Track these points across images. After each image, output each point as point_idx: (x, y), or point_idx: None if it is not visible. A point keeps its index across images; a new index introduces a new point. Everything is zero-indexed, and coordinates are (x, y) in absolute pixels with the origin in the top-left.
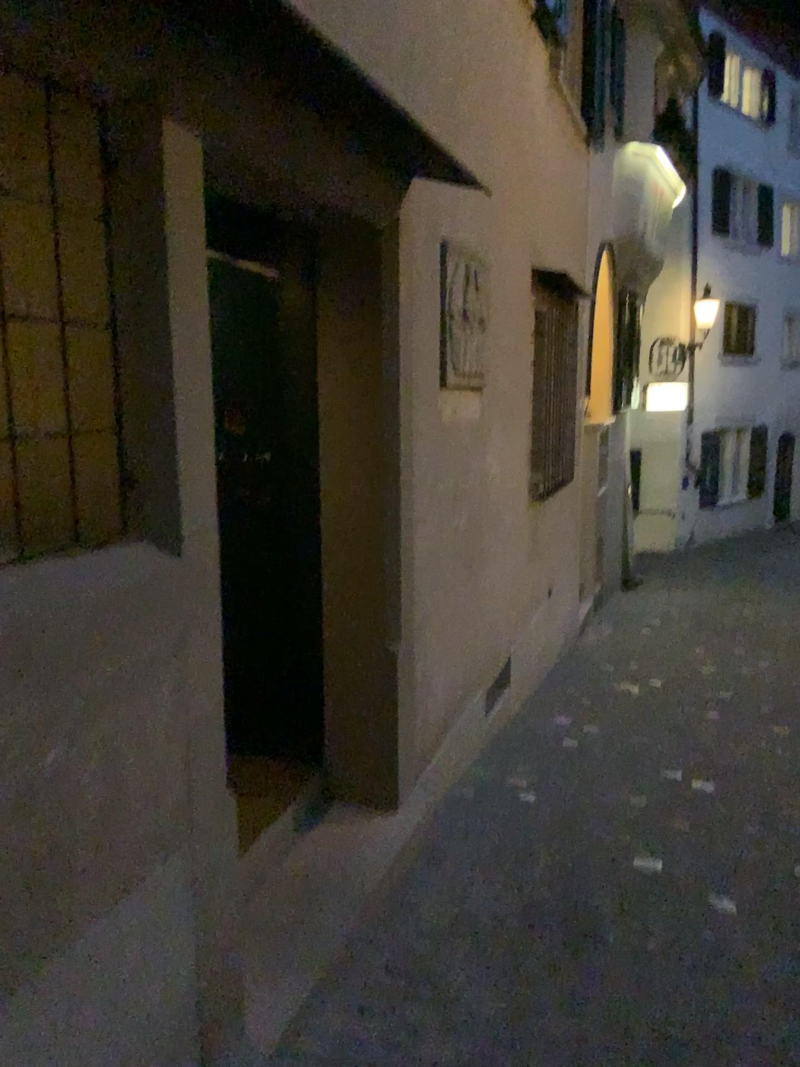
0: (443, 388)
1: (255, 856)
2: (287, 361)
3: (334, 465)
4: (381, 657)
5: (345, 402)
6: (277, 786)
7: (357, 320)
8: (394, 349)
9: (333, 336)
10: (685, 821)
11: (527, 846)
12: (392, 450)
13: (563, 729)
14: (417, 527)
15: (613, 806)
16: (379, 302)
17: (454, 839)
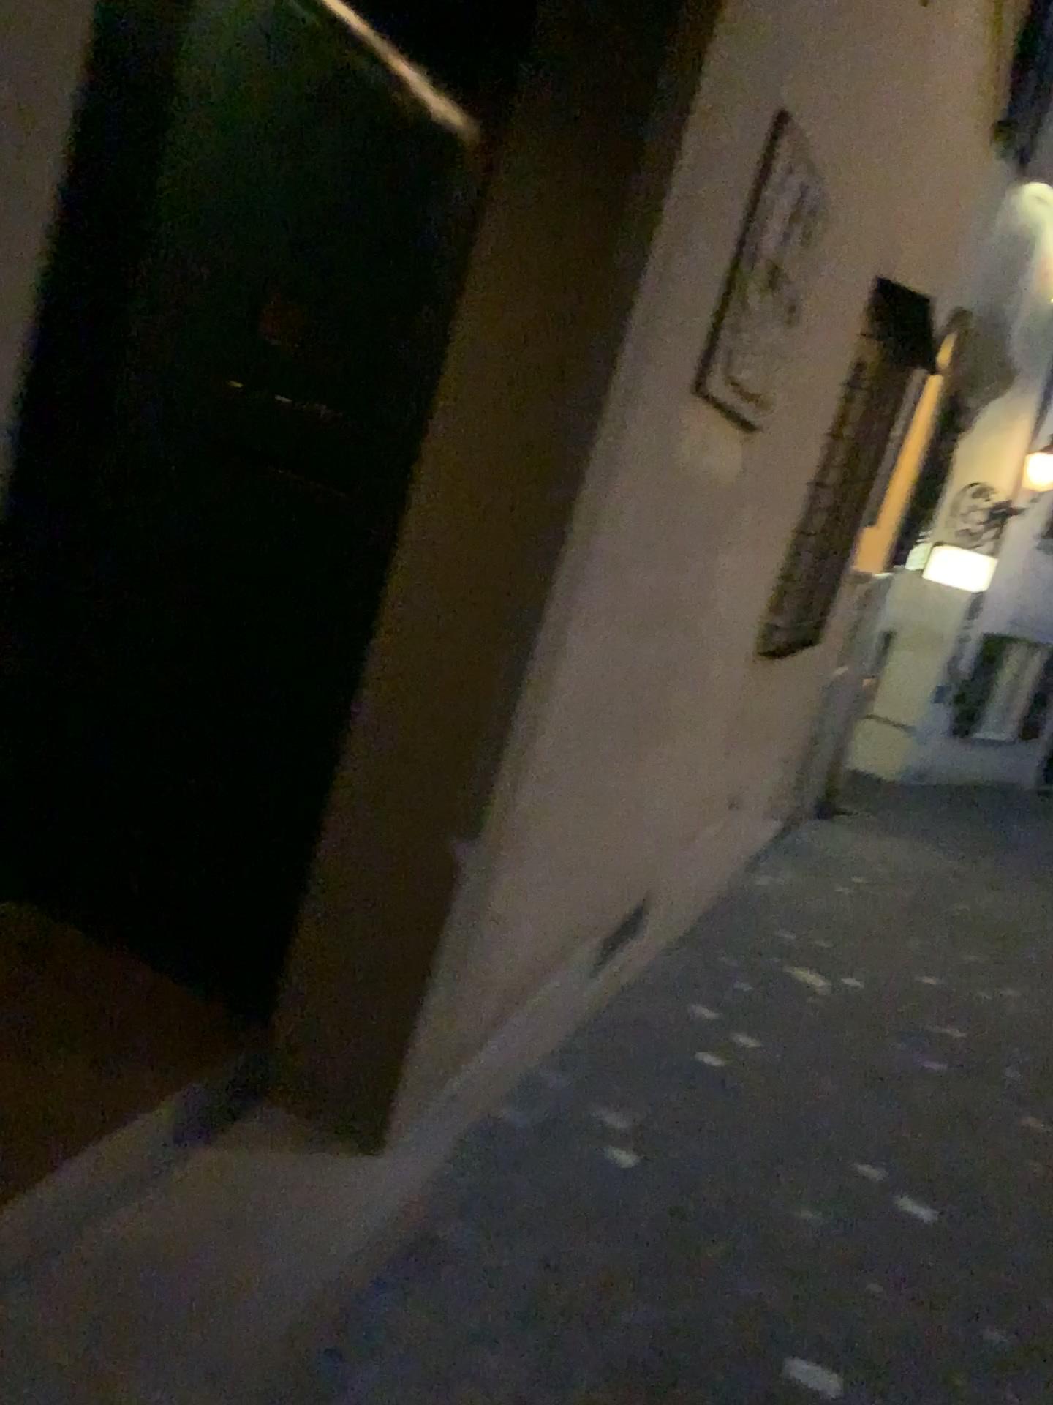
0: (699, 395)
1: (68, 1184)
2: (421, 225)
3: (452, 459)
4: (436, 860)
5: (513, 337)
6: (165, 1046)
7: (586, 175)
8: (642, 263)
9: (528, 191)
10: (885, 1286)
11: (601, 1270)
12: (576, 467)
13: (704, 1031)
14: (577, 632)
15: (766, 1214)
16: (640, 152)
17: (473, 1217)
